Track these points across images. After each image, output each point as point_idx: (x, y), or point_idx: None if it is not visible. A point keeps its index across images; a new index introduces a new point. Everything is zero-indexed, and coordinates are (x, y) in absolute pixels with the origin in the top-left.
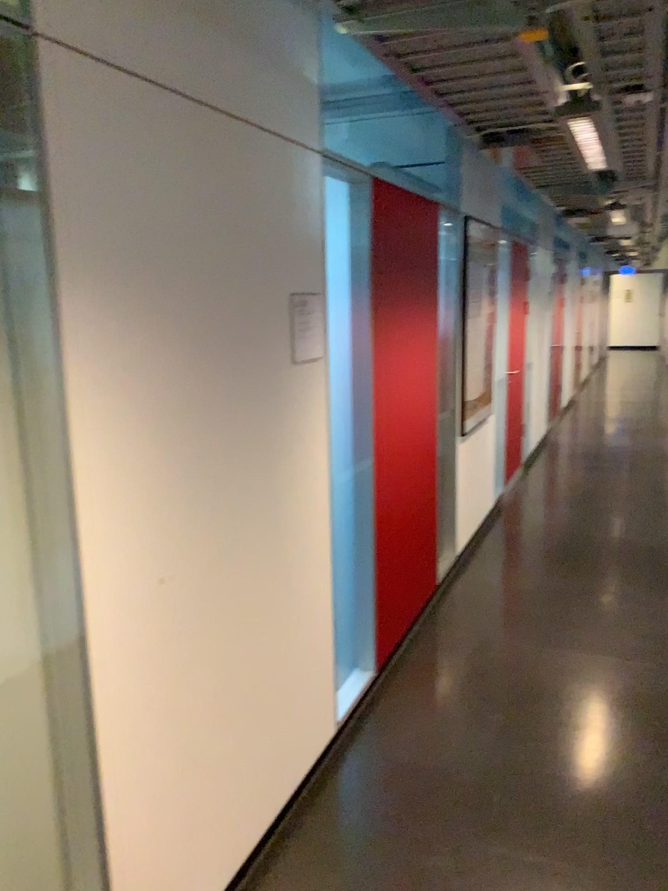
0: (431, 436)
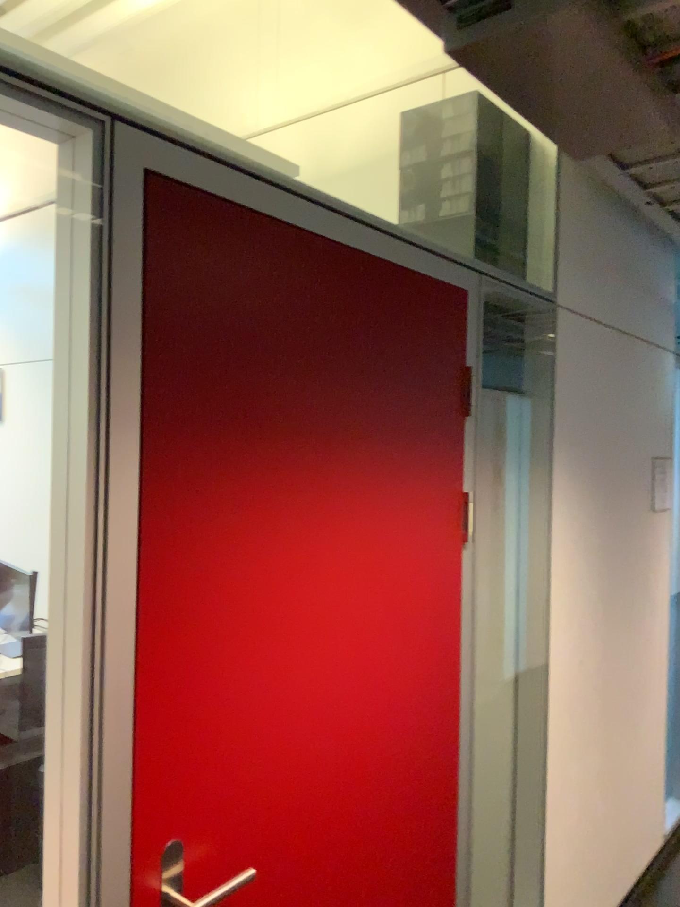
0: None
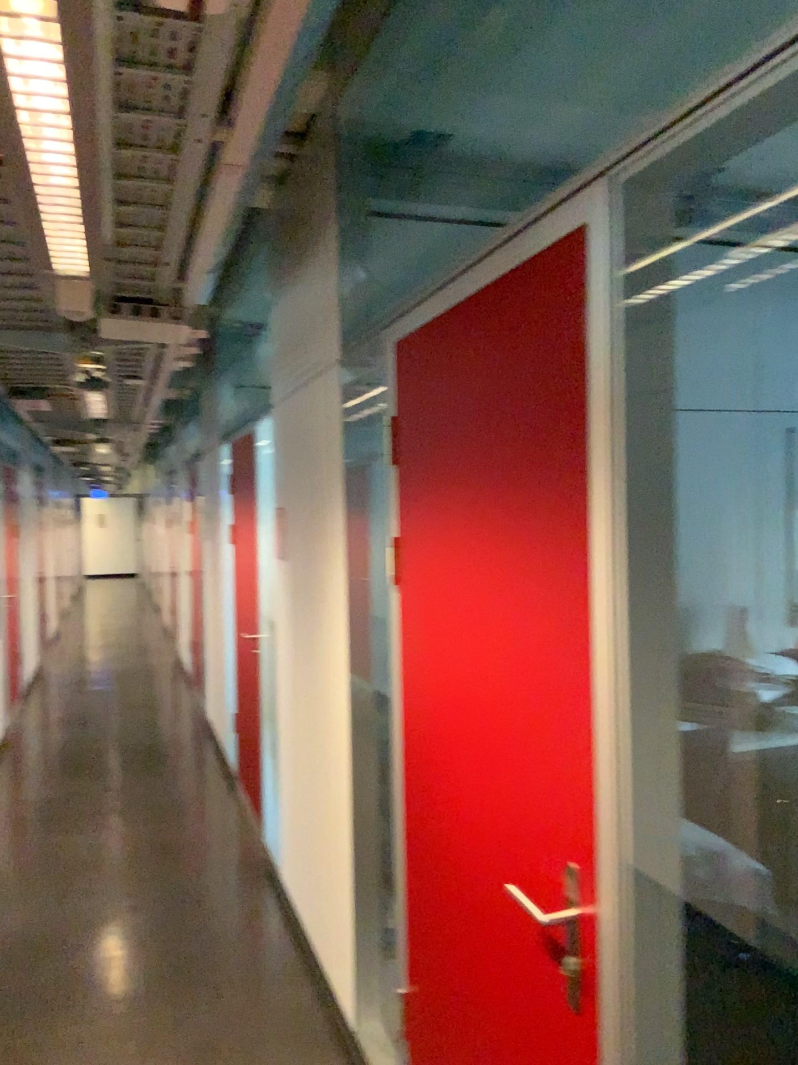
0: None
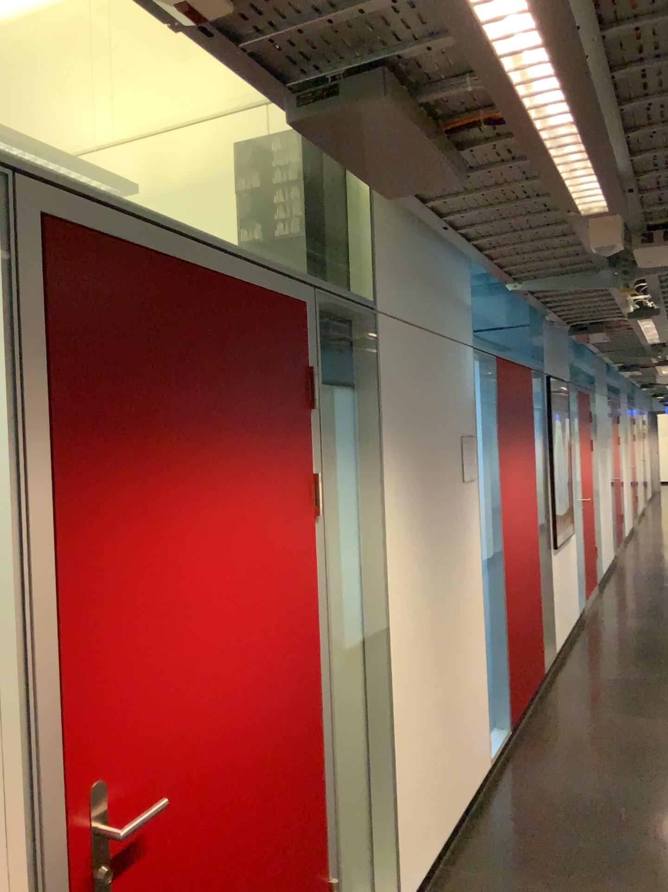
0: (537, 545)
